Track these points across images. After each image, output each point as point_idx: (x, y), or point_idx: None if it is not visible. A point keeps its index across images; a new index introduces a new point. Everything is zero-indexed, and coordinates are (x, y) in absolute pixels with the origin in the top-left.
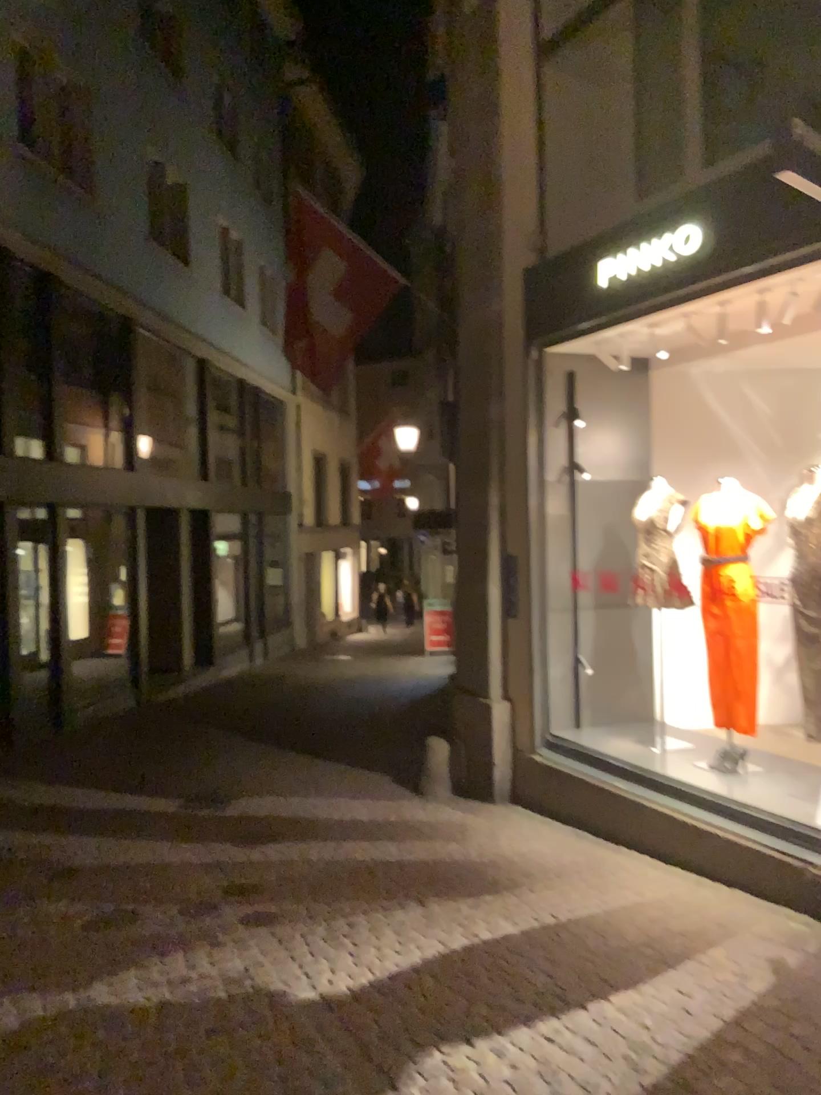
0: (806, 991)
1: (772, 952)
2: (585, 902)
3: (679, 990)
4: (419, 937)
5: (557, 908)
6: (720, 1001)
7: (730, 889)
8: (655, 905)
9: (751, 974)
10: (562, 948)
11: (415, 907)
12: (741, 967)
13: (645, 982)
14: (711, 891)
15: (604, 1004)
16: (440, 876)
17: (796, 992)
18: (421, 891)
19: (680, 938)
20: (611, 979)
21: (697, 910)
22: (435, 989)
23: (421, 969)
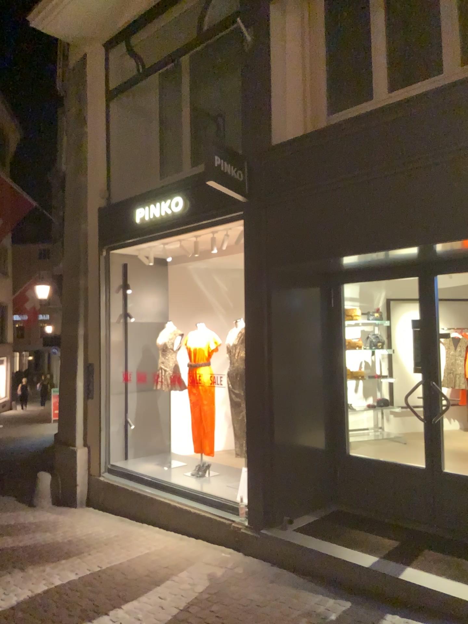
0: (223, 586)
1: (210, 569)
2: (118, 556)
3: (159, 596)
4: (16, 590)
5: (102, 562)
6: (179, 599)
7: (197, 539)
8: (156, 553)
9: (198, 582)
10: (101, 584)
11: (16, 573)
12: (193, 580)
13: (142, 595)
14: (186, 542)
15: (118, 610)
16: (36, 553)
17: (218, 588)
18: (22, 564)
19: (165, 569)
20: (125, 596)
21: (177, 553)
22: (21, 619)
23: (14, 609)
